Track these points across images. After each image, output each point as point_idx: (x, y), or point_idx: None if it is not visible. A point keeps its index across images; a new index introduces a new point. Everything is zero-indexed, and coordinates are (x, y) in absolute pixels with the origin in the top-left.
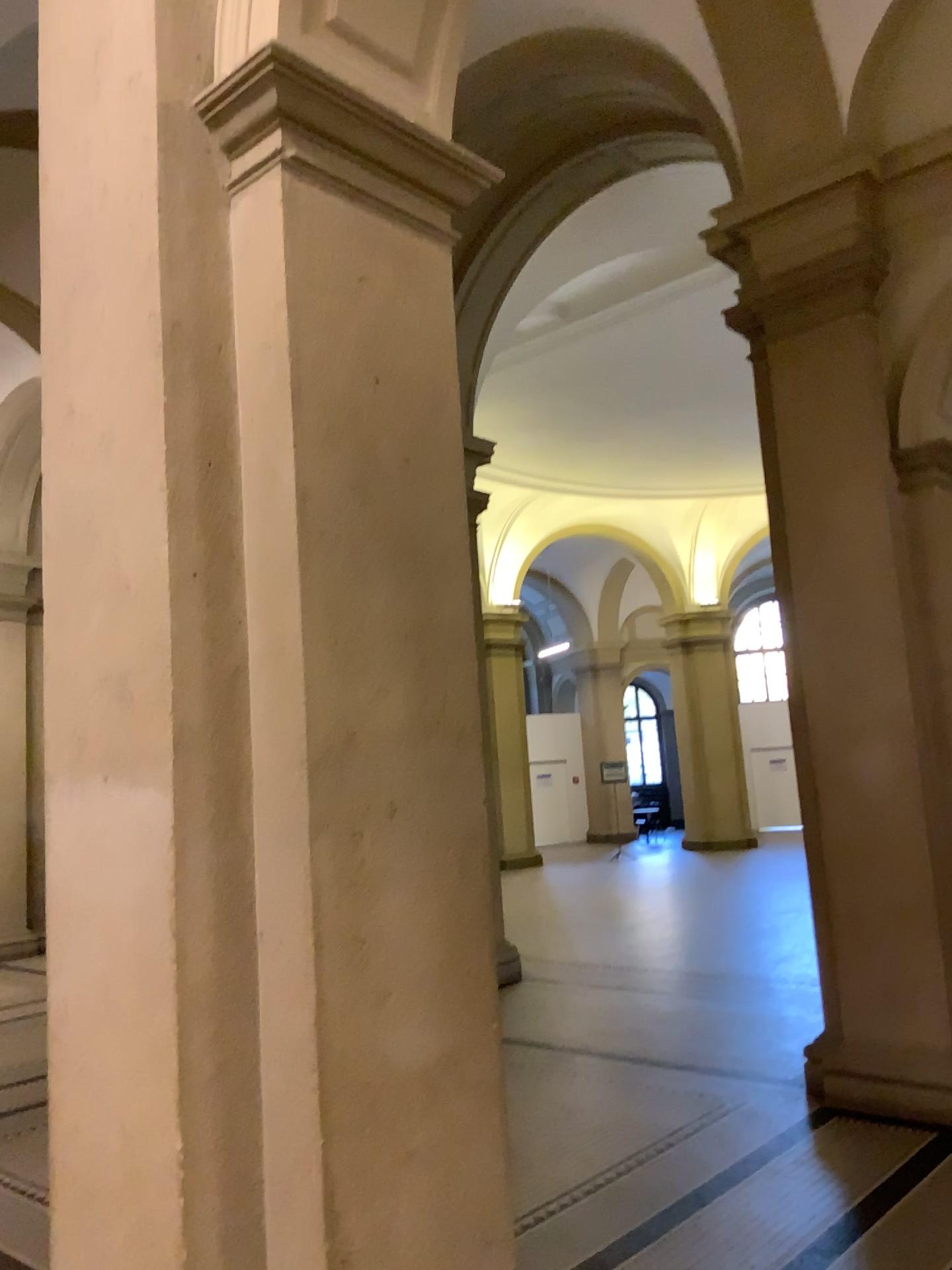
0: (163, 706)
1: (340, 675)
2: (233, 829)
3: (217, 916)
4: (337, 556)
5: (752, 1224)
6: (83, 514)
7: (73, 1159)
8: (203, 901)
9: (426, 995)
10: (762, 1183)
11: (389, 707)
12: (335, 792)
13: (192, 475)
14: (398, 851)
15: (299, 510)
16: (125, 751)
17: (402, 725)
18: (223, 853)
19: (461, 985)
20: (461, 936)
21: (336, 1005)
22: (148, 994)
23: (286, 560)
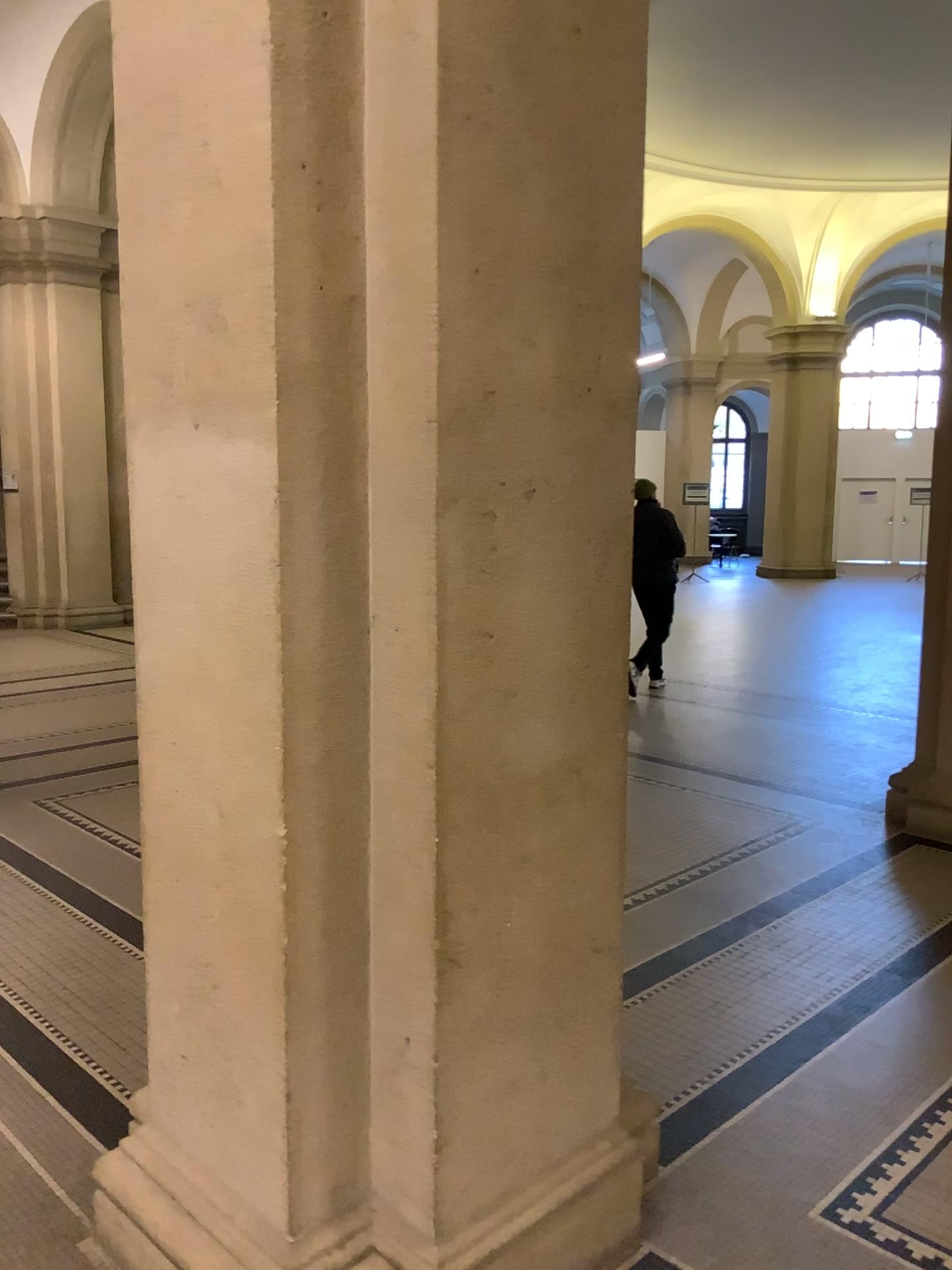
0: (261, 339)
1: (482, 313)
2: (343, 498)
3: (323, 597)
4: (486, 151)
5: (835, 942)
6: (157, 83)
7: (163, 838)
8: (308, 579)
9: (557, 704)
10: (847, 904)
11: (537, 361)
12: (469, 461)
13: (298, 22)
14: (537, 539)
15: (439, 80)
16: (215, 394)
17: (551, 386)
18: (332, 525)
19: (594, 696)
20: (599, 643)
21: (459, 708)
22: (243, 678)
23: (419, 153)
